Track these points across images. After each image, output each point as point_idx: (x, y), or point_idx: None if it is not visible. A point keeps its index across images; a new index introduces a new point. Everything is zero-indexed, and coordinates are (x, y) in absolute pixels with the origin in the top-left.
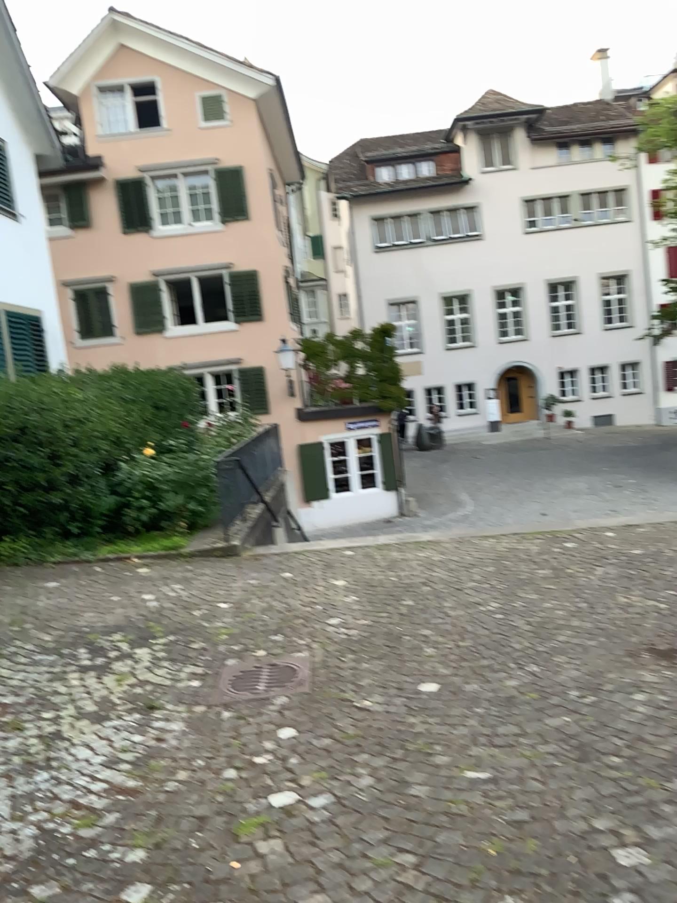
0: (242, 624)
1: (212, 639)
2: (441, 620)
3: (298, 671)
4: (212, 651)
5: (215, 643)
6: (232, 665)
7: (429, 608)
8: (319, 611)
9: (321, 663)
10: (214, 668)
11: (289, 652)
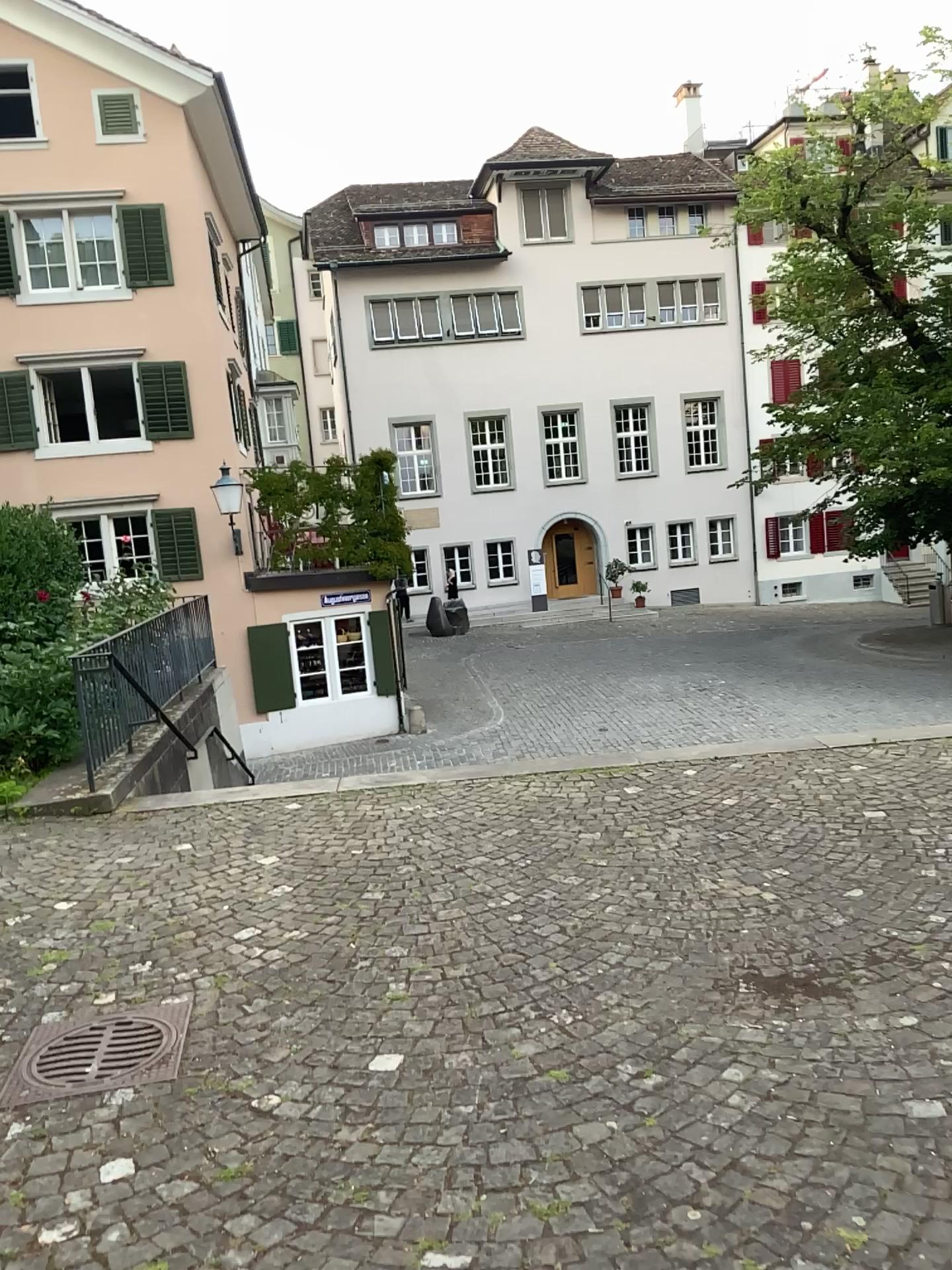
0: (91, 940)
1: (33, 970)
2: (423, 927)
3: (166, 1034)
4: (27, 995)
5: (34, 979)
6: (54, 1024)
7: (405, 905)
8: (226, 912)
9: (210, 1014)
10: (20, 1031)
11: (159, 993)
